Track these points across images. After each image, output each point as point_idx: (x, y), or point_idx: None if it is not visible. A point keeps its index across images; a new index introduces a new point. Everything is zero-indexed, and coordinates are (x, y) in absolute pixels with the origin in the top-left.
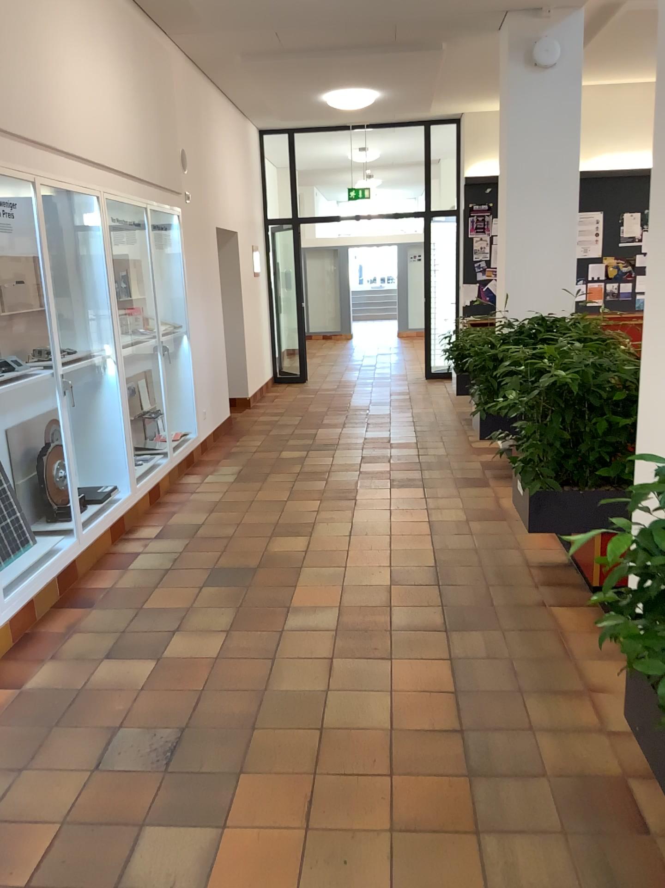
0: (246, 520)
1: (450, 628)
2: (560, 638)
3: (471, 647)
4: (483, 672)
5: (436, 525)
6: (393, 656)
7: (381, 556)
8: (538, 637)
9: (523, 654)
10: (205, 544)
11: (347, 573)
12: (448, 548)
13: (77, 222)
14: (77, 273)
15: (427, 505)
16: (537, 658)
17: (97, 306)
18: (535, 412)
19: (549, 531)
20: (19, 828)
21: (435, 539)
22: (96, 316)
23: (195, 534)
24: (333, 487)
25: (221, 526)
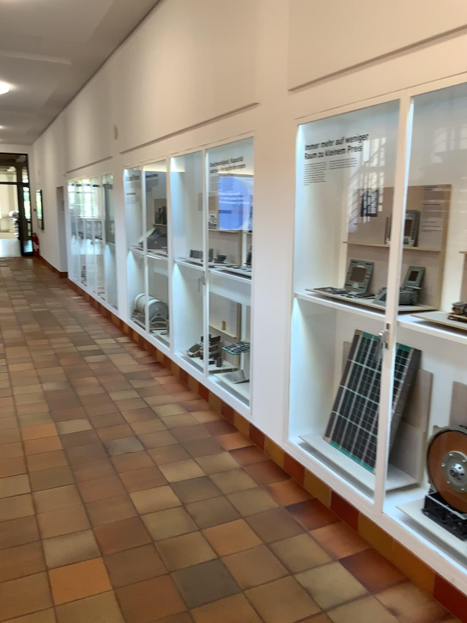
0: None
1: None
2: None
3: None
4: None
5: None
6: None
7: None
8: None
9: None
10: None
11: None
12: None
13: None
14: None
15: None
16: None
17: None
18: None
19: None
20: (140, 417)
21: None
22: None
23: None
24: None
25: None
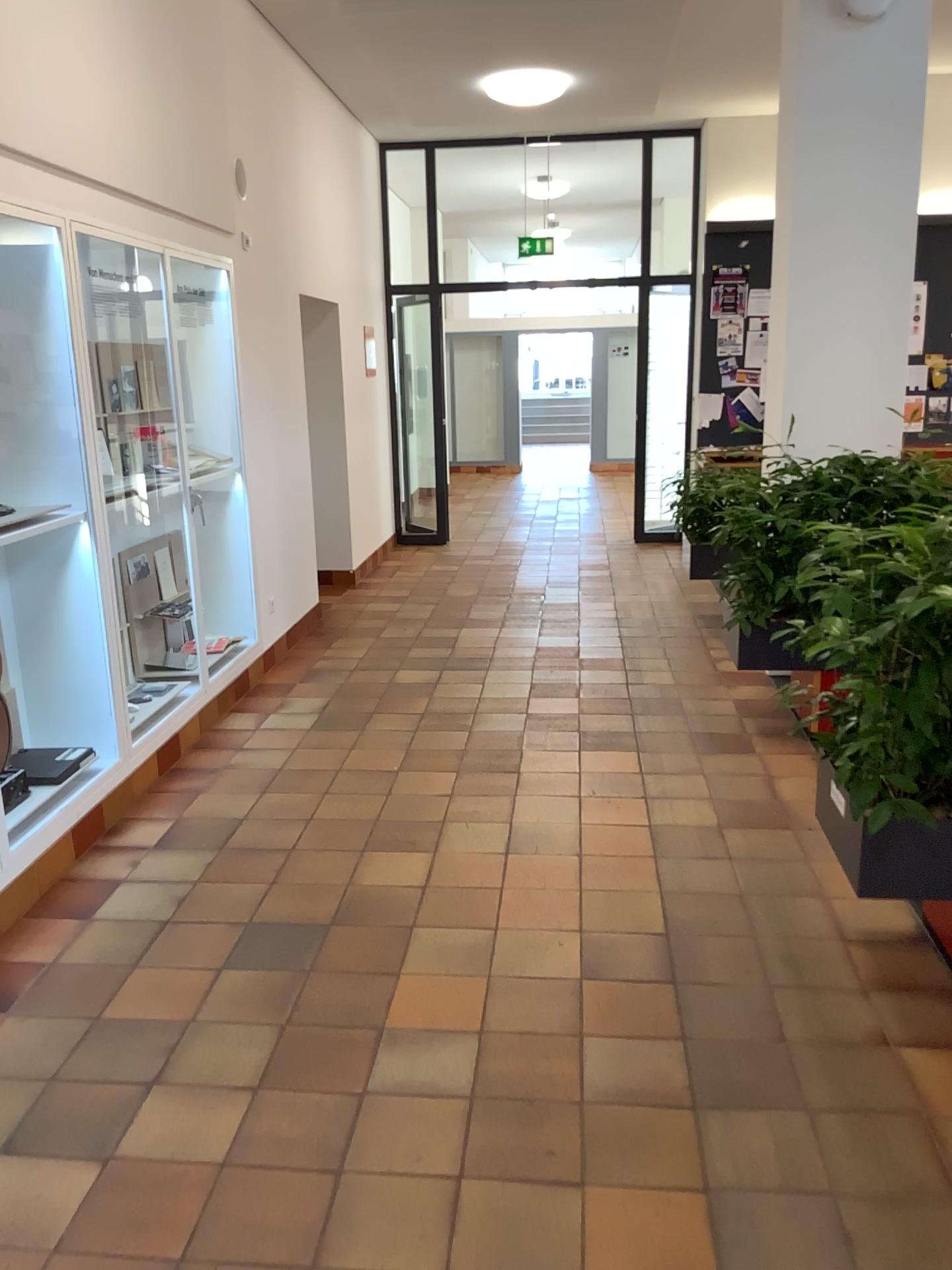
0: (321, 813)
1: (703, 1103)
2: (935, 1144)
3: (751, 1160)
4: (780, 1244)
5: (665, 836)
6: (587, 1181)
7: (563, 907)
8: (886, 1137)
9: (861, 1188)
10: (243, 863)
11: (498, 946)
12: (688, 893)
13: (24, 274)
14: (24, 366)
15: (645, 792)
16: (892, 1200)
17: (62, 426)
18: (878, 660)
19: (897, 892)
20: None
21: (662, 869)
22: (60, 444)
23: (226, 842)
24: (480, 747)
25: (277, 823)
